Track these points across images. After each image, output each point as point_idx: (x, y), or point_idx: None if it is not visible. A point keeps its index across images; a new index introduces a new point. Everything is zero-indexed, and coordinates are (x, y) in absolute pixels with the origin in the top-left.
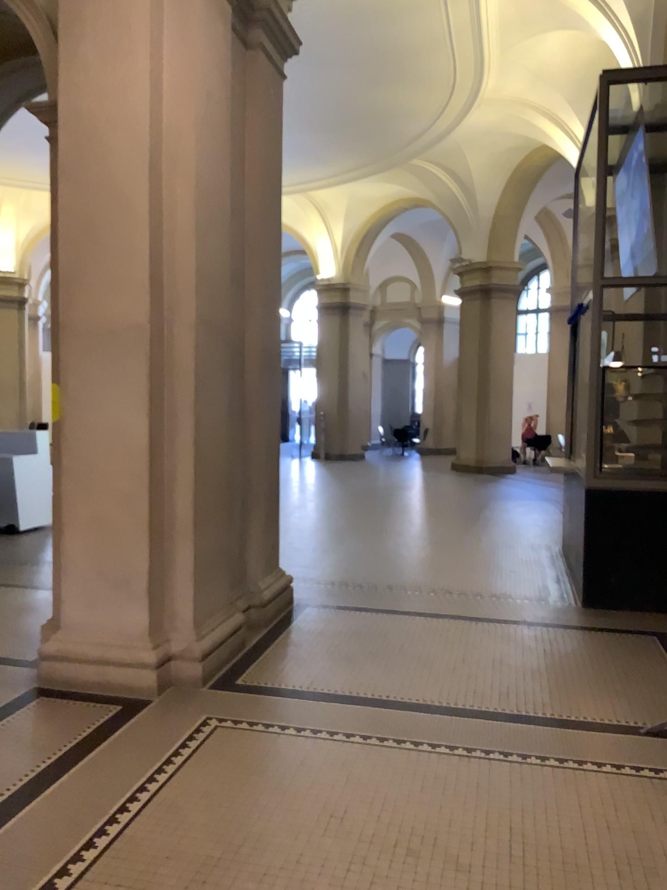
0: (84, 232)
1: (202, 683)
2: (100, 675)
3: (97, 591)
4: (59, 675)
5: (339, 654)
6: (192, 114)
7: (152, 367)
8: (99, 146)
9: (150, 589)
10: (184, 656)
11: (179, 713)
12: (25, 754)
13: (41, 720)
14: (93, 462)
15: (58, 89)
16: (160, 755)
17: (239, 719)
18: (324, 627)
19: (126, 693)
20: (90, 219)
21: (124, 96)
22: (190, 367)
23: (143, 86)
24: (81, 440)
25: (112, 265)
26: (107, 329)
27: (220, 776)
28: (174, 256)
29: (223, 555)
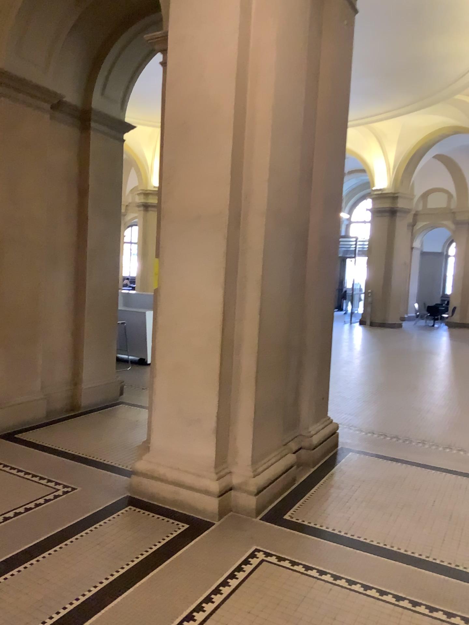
0: (181, 134)
1: (256, 513)
2: (175, 495)
3: (177, 425)
4: (144, 490)
5: (376, 503)
6: (273, 32)
7: (229, 246)
8: (195, 63)
9: (218, 429)
10: (242, 489)
11: (232, 541)
12: (105, 560)
13: (124, 528)
14: (179, 321)
15: (169, 21)
16: (210, 584)
17: (283, 557)
18: (364, 473)
19: (193, 513)
20: (186, 124)
21: (217, 20)
22: (260, 247)
23: (234, 10)
24: (171, 304)
25: (201, 161)
26: (195, 214)
27: (258, 620)
28: (251, 153)
29: (281, 404)
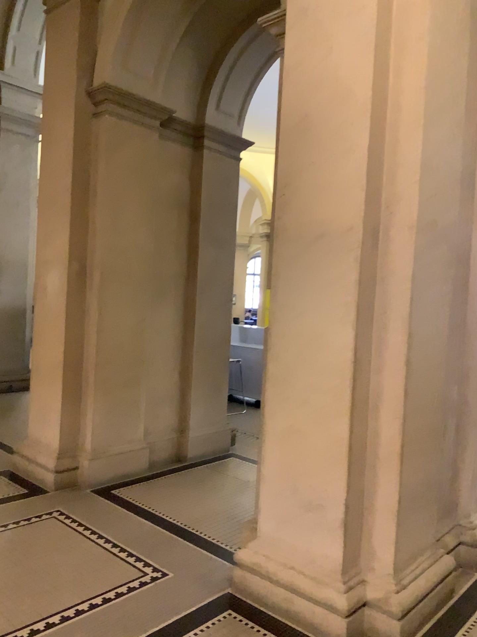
0: (301, 131)
1: None
2: (288, 604)
3: (293, 508)
4: (249, 590)
5: None
6: None
7: (363, 273)
8: (320, 38)
9: (348, 519)
10: (381, 607)
11: None
12: None
13: None
14: (297, 371)
15: None
16: None
17: None
18: None
19: (312, 634)
20: (308, 117)
21: None
22: (408, 274)
23: None
24: (286, 348)
25: (327, 163)
26: (318, 232)
27: None
28: (395, 149)
29: (433, 485)
